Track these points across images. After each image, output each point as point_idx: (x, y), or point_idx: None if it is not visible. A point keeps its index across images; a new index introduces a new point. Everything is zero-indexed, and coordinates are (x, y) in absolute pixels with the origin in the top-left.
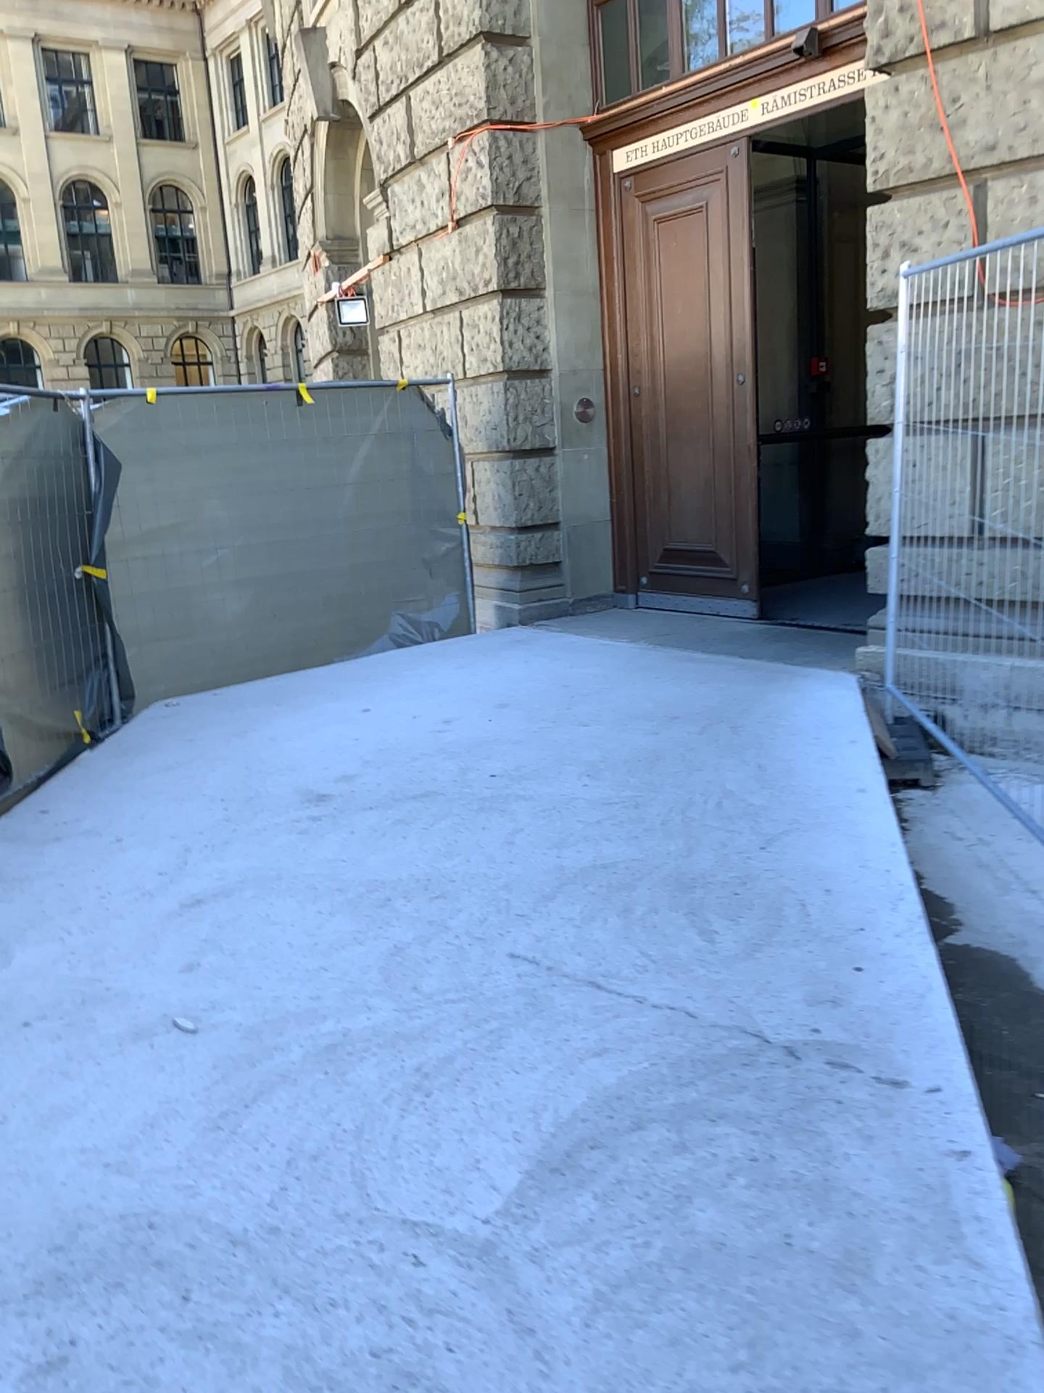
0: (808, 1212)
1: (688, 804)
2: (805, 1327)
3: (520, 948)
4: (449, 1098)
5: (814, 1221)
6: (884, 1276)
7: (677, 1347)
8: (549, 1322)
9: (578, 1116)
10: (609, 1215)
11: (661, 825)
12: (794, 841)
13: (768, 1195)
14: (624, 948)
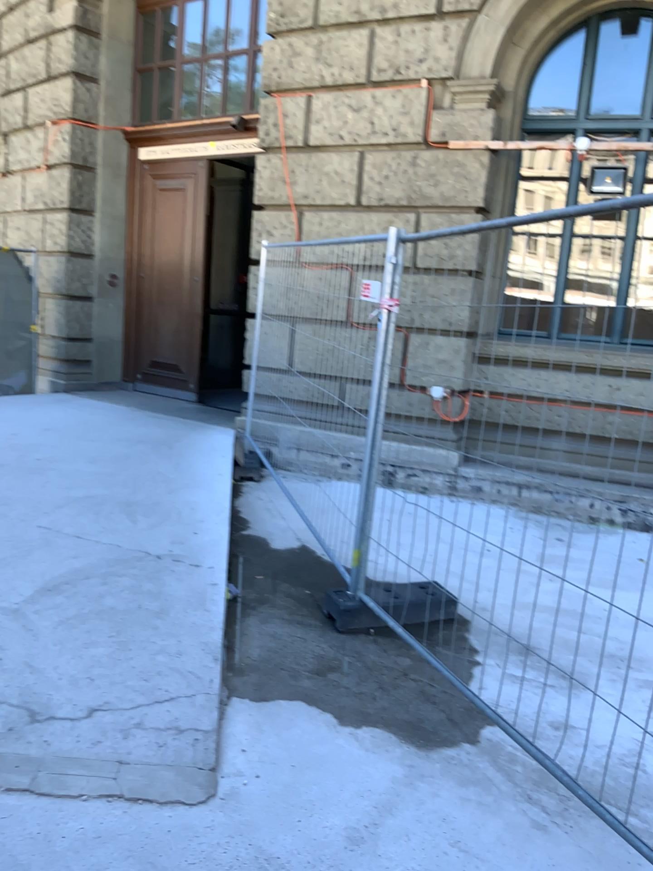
0: (149, 601)
1: (136, 475)
2: (138, 628)
3: (42, 523)
4: (2, 570)
5: (150, 602)
6: (172, 615)
7: (88, 633)
8: (39, 629)
9: (60, 575)
10: (68, 602)
11: (121, 483)
12: (181, 492)
13: (135, 596)
14: (93, 524)
